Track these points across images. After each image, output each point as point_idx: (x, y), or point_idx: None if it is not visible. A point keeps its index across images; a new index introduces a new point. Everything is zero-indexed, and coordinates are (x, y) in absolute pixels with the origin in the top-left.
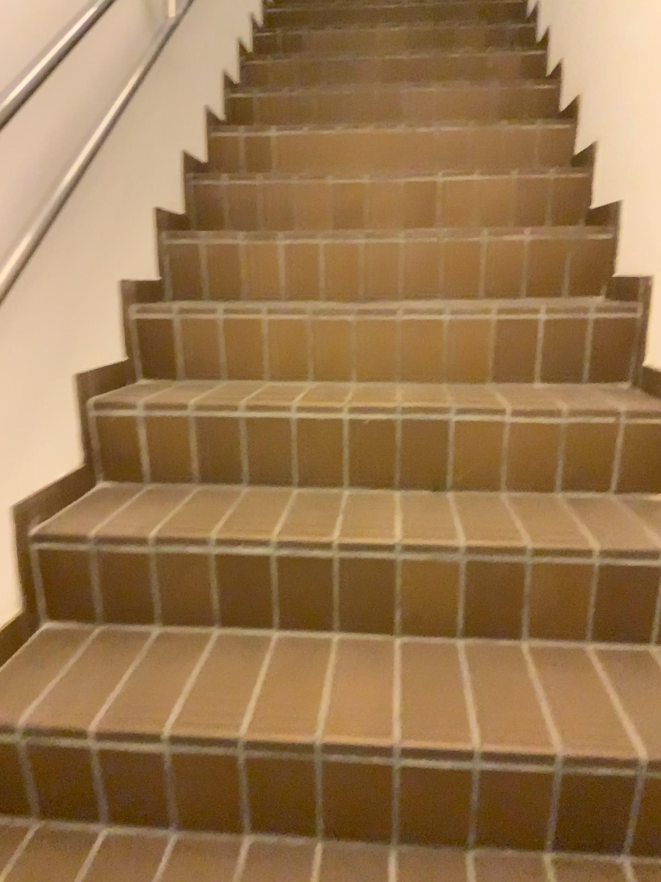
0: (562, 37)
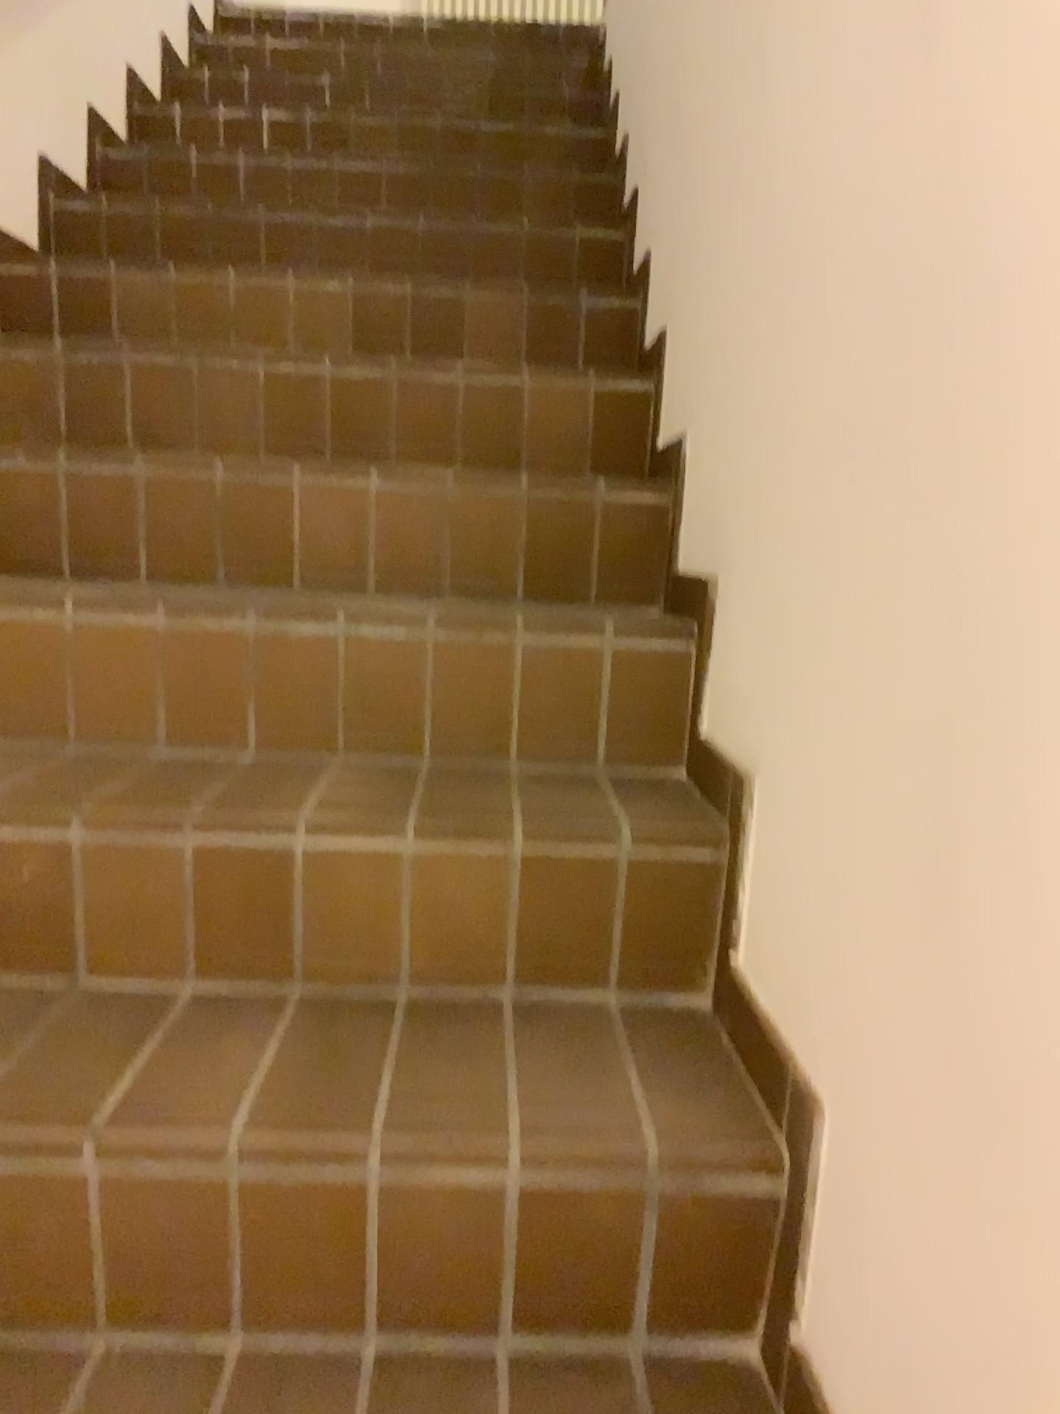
0: (689, 384)
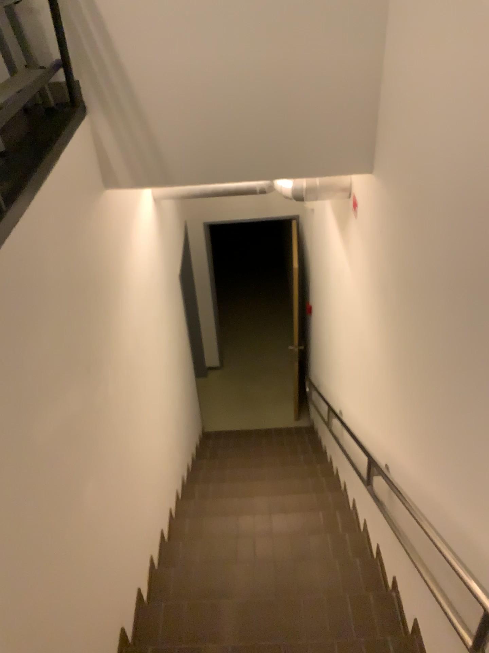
0: None
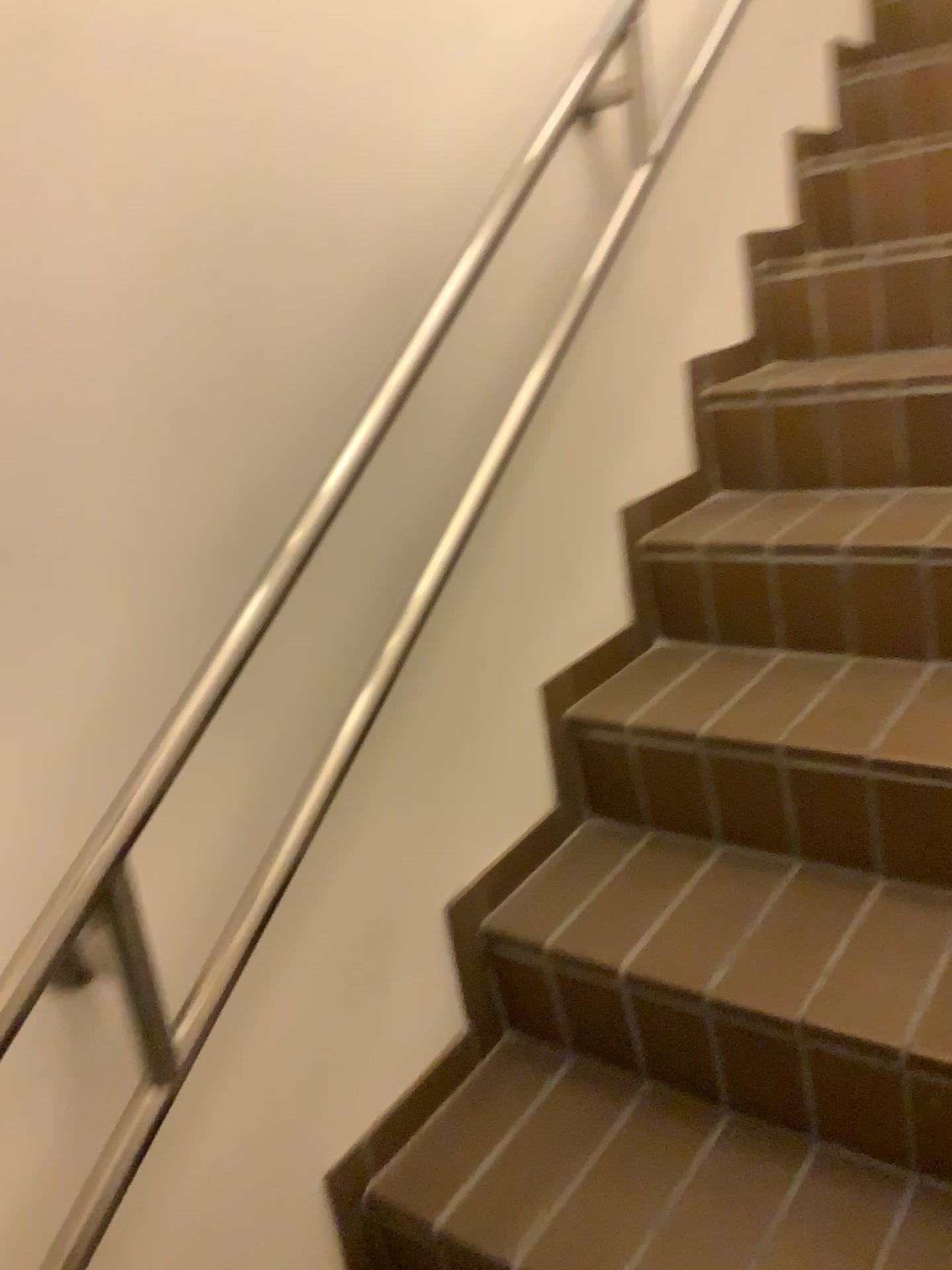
0: None
